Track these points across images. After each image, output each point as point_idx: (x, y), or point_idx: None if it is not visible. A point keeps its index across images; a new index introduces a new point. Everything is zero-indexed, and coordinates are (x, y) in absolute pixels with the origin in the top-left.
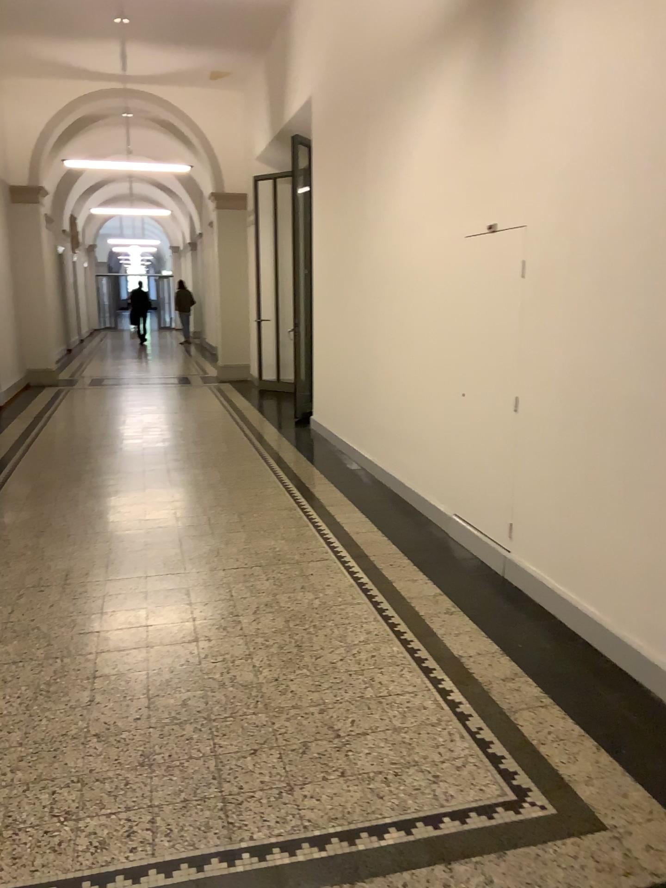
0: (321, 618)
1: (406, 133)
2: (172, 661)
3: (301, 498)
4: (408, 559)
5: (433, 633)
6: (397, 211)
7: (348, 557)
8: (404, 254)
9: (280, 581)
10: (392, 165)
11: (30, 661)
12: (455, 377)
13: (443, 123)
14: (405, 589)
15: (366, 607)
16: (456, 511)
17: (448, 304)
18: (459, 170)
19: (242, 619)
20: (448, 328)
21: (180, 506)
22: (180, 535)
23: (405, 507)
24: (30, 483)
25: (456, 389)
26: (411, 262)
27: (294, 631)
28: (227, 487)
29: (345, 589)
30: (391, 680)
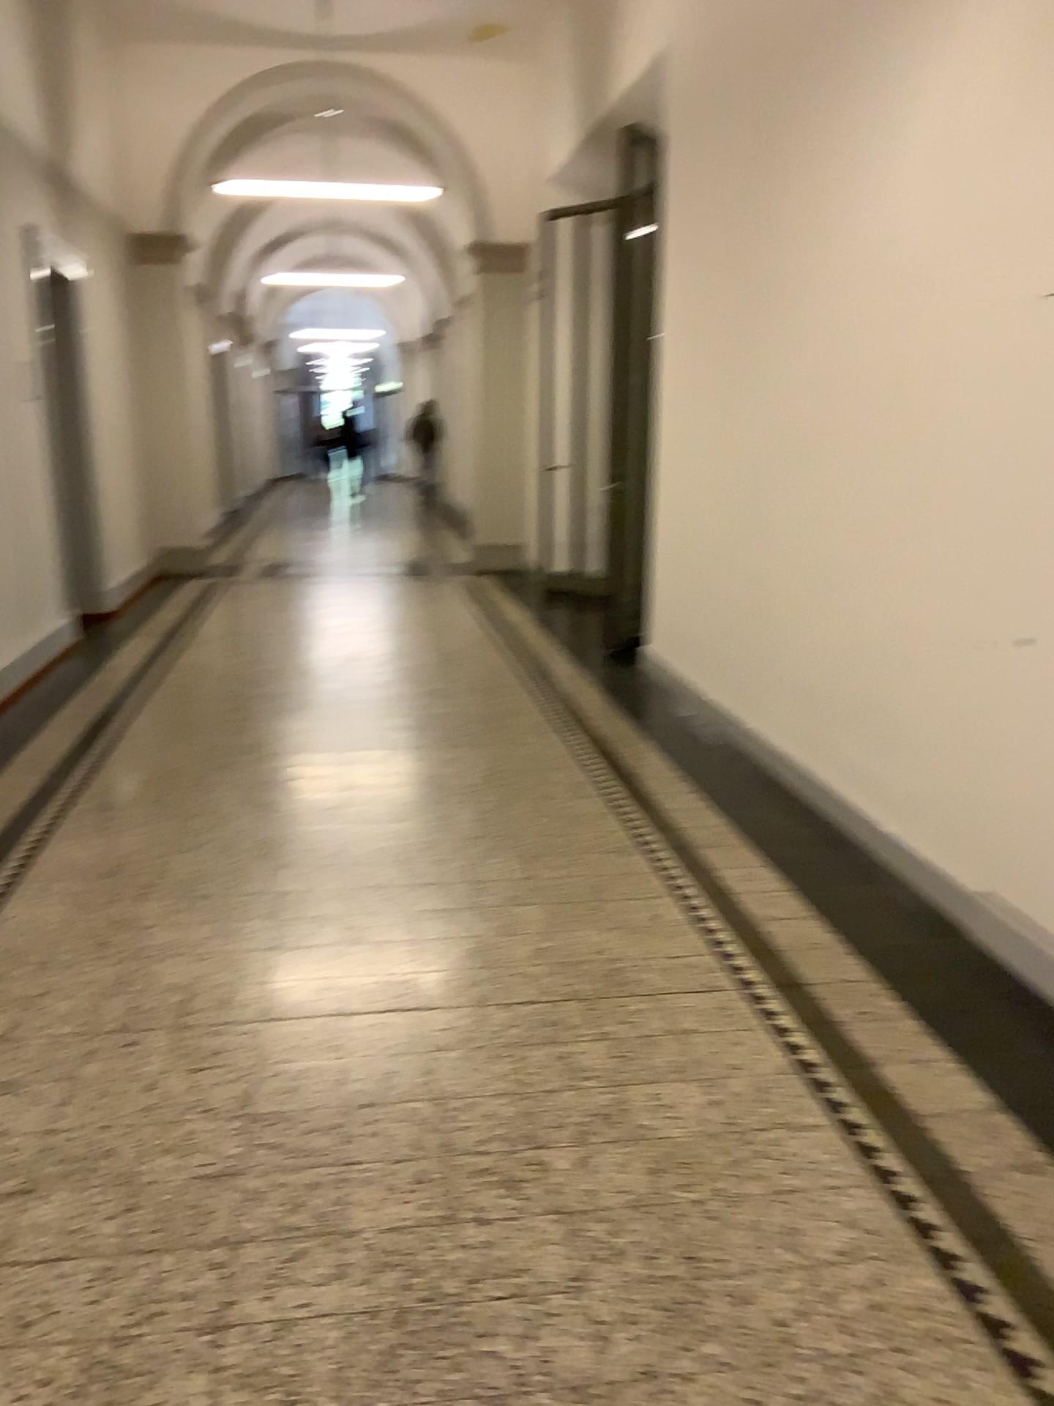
0: (733, 1163)
1: (889, 87)
2: (404, 1285)
3: (647, 826)
4: (899, 996)
5: (1008, 1230)
6: (860, 253)
7: (765, 982)
8: (873, 340)
9: (629, 1043)
10: (852, 158)
11: (87, 1261)
12: (999, 603)
13: (997, 50)
14: (908, 1082)
15: (831, 1133)
16: (986, 883)
17: (989, 446)
18: (1035, 149)
19: (555, 1154)
20: (984, 498)
21: (414, 839)
22: (417, 911)
23: (861, 856)
24: (138, 776)
25: (1001, 627)
26: (889, 357)
27: (675, 1198)
28: (503, 795)
29: (773, 1074)
30: (943, 1398)
